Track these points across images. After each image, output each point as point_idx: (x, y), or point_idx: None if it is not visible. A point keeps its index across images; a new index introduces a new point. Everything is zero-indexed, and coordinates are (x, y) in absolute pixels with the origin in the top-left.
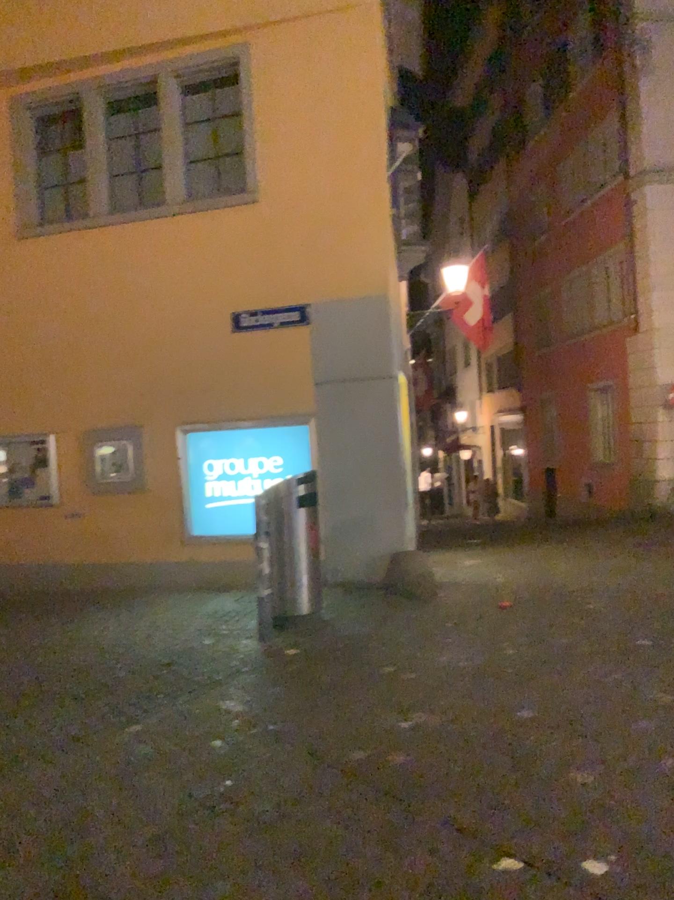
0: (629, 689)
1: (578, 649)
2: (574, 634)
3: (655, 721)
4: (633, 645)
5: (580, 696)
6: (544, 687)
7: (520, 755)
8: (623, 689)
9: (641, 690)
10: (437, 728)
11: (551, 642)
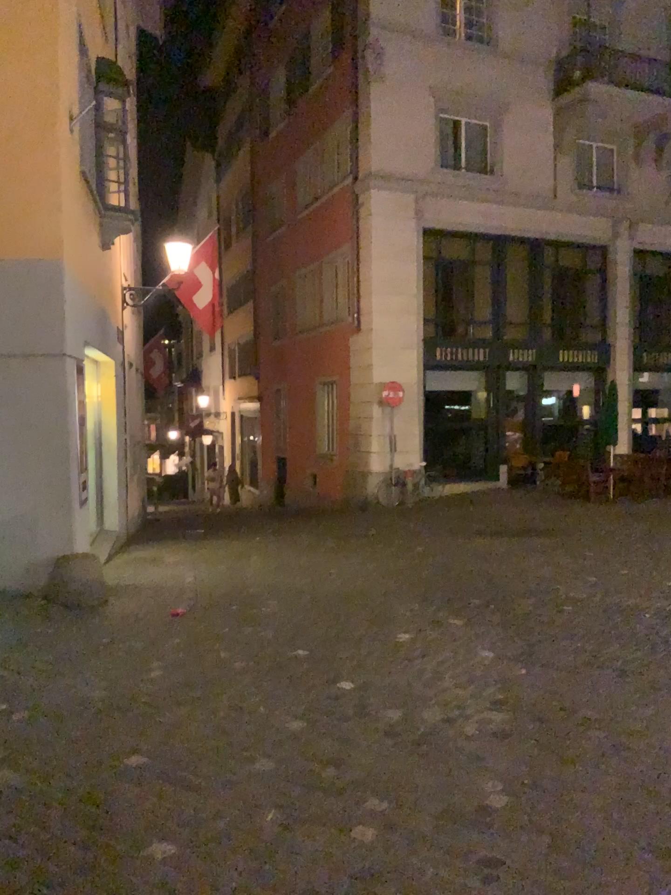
0: (261, 716)
1: (228, 666)
2: (230, 648)
3: (274, 757)
4: (286, 659)
5: (205, 729)
6: (171, 718)
7: (102, 821)
8: (255, 716)
9: (274, 716)
10: (16, 789)
11: (203, 658)
